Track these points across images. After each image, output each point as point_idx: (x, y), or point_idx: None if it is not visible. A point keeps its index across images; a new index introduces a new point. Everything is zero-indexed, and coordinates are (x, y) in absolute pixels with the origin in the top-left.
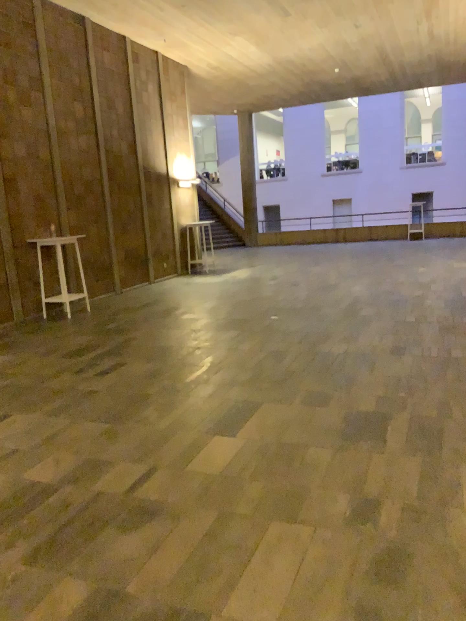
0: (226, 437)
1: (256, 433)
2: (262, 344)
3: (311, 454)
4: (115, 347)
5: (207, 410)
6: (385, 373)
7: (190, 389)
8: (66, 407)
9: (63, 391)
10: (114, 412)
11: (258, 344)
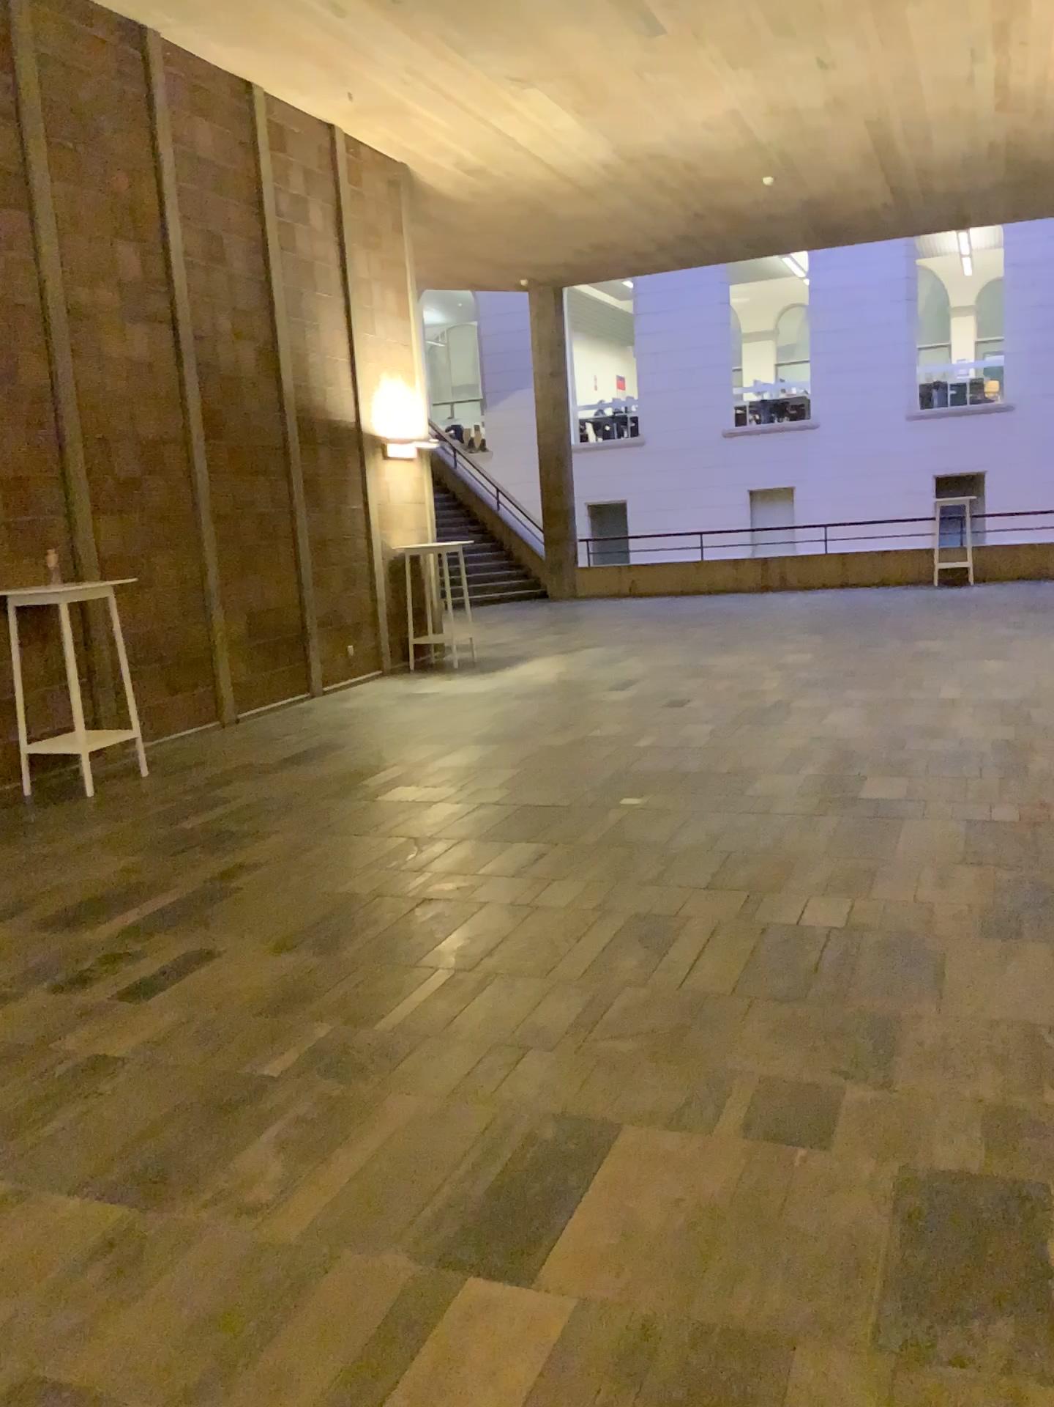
0: (501, 1283)
1: (603, 1264)
2: (604, 895)
3: (807, 1381)
4: (189, 897)
5: (442, 1152)
6: (984, 1009)
7: (393, 1059)
8: (2, 1126)
9: (11, 1056)
10: (145, 1153)
11: (593, 894)
